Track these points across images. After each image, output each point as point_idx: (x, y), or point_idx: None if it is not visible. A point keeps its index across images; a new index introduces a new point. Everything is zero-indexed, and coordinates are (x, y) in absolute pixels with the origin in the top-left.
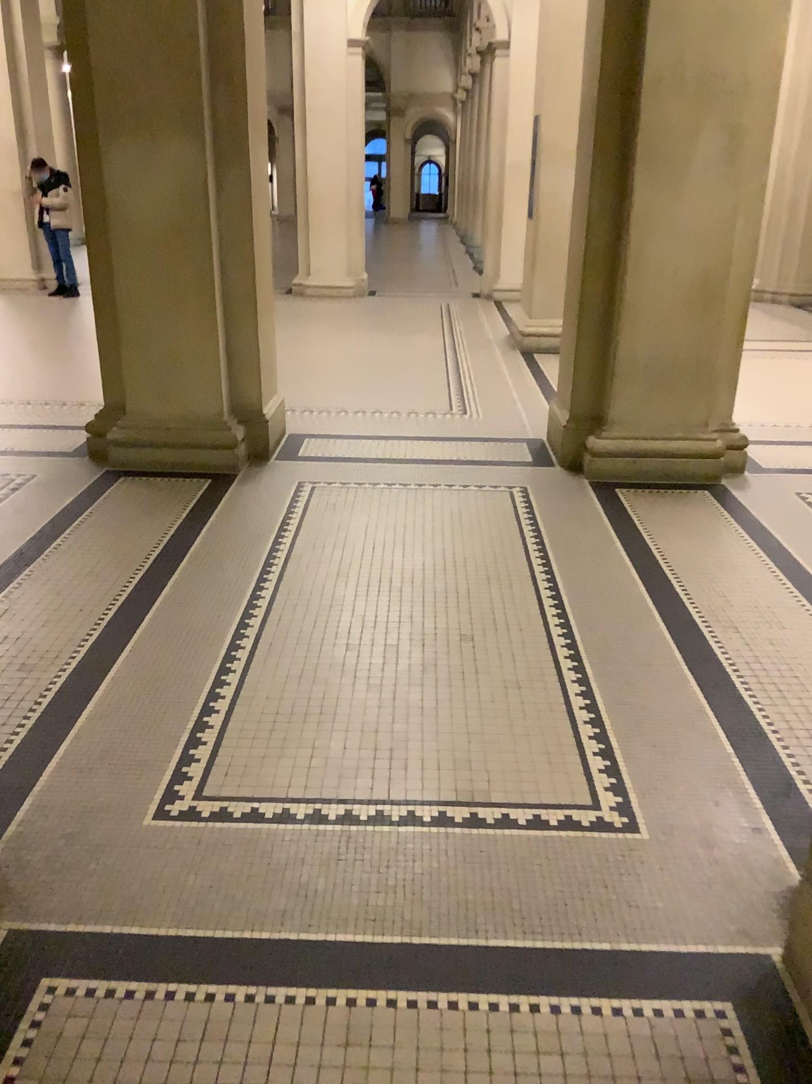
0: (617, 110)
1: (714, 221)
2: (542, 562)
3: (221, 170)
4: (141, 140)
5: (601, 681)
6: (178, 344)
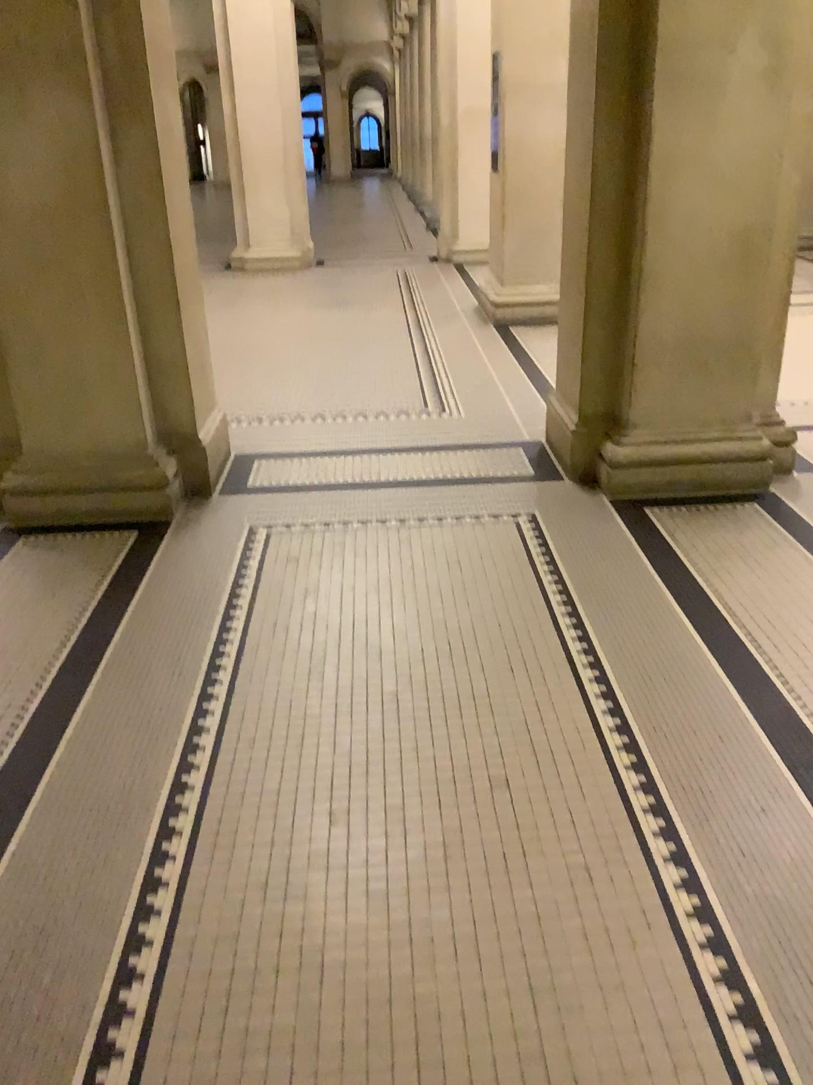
0: (628, 25)
1: (758, 165)
2: (582, 636)
3: (117, 133)
4: (4, 98)
5: (712, 858)
6: (83, 363)
